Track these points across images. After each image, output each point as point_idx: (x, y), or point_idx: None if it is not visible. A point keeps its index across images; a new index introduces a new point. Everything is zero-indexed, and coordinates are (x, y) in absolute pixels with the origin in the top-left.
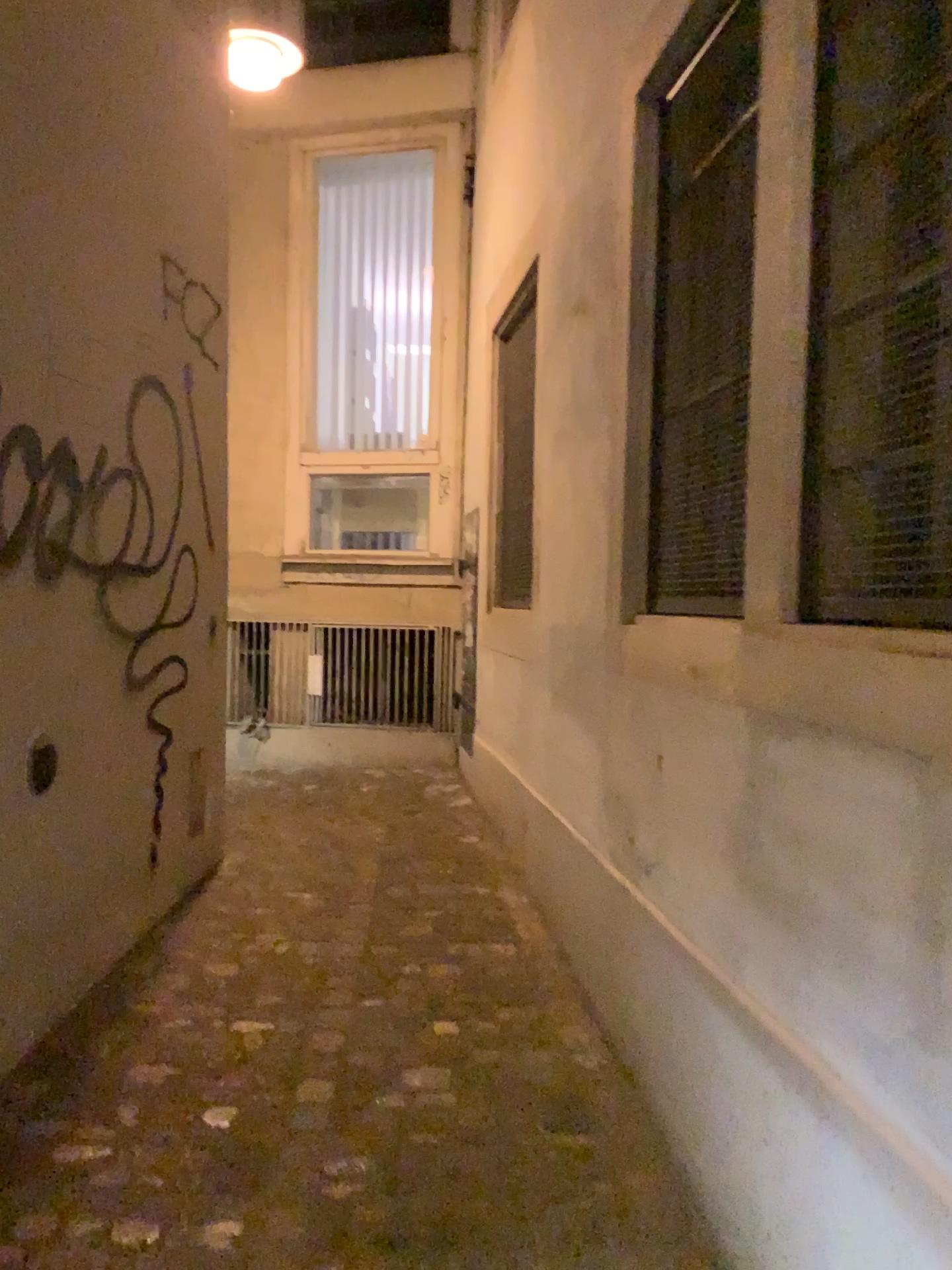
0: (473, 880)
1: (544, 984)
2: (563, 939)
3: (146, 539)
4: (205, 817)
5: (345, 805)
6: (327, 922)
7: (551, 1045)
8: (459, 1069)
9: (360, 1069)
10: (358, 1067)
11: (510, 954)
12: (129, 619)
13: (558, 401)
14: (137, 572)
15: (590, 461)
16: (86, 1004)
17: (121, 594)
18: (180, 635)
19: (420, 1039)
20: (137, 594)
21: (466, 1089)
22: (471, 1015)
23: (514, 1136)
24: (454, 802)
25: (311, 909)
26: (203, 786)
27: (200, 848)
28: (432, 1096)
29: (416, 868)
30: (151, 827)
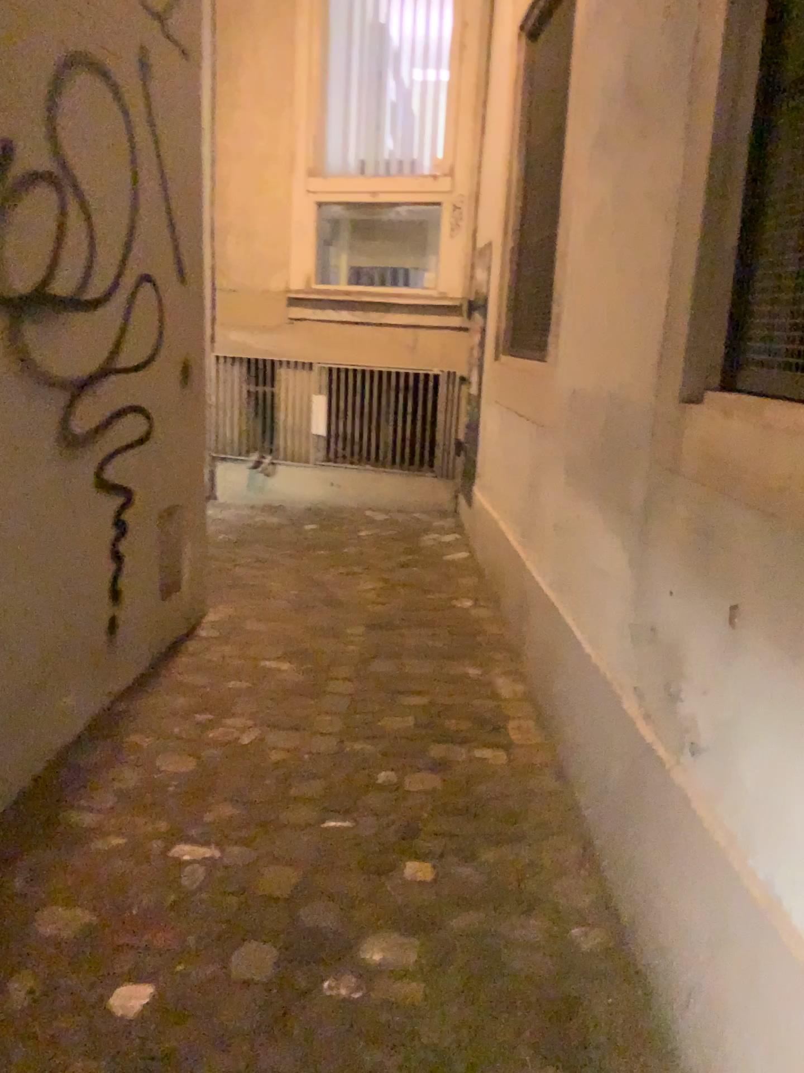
0: (462, 655)
1: (536, 812)
2: (560, 751)
3: (82, 265)
4: (180, 576)
5: (338, 554)
6: (300, 703)
7: (543, 910)
8: (428, 942)
9: (309, 933)
10: (307, 930)
11: (498, 763)
12: (60, 364)
13: (600, 96)
14: (70, 306)
15: (640, 173)
16: (9, 813)
17: (45, 334)
18: (139, 381)
19: (385, 888)
20: (70, 334)
21: (435, 977)
22: (448, 854)
23: (491, 1070)
24: (449, 555)
25: (285, 686)
26: (177, 544)
27: (174, 609)
28: (392, 984)
29: (403, 637)
30: (104, 600)
